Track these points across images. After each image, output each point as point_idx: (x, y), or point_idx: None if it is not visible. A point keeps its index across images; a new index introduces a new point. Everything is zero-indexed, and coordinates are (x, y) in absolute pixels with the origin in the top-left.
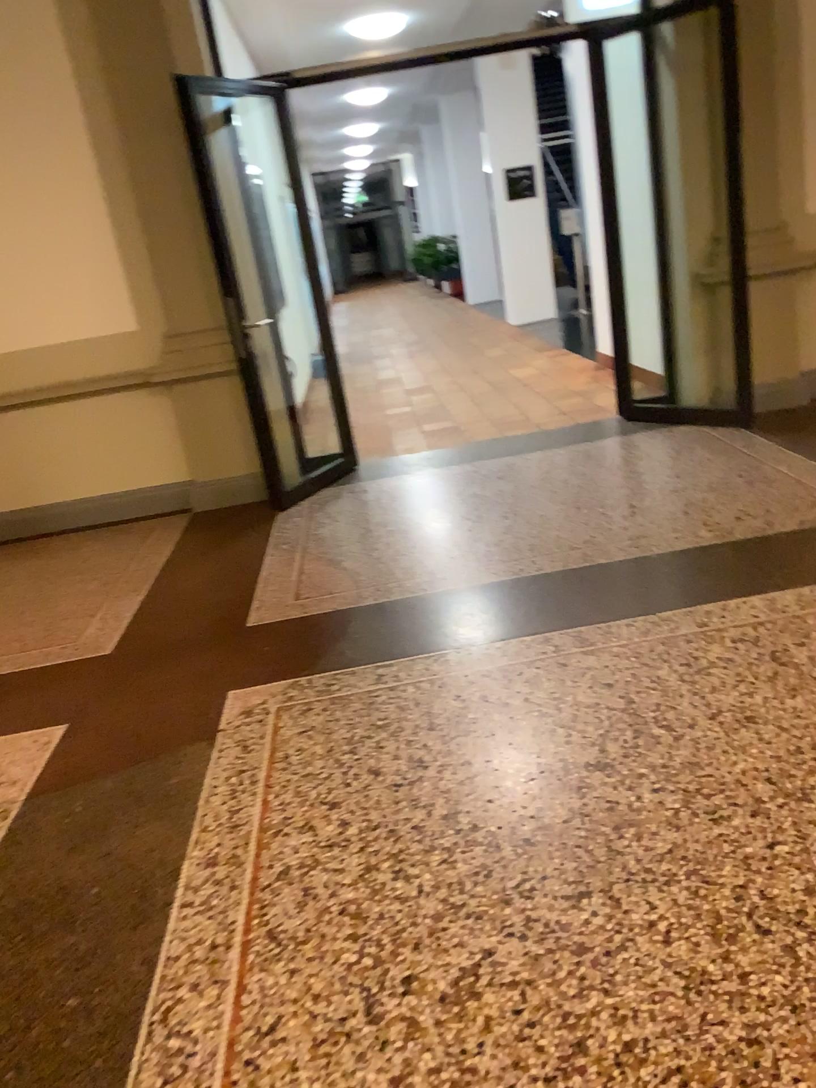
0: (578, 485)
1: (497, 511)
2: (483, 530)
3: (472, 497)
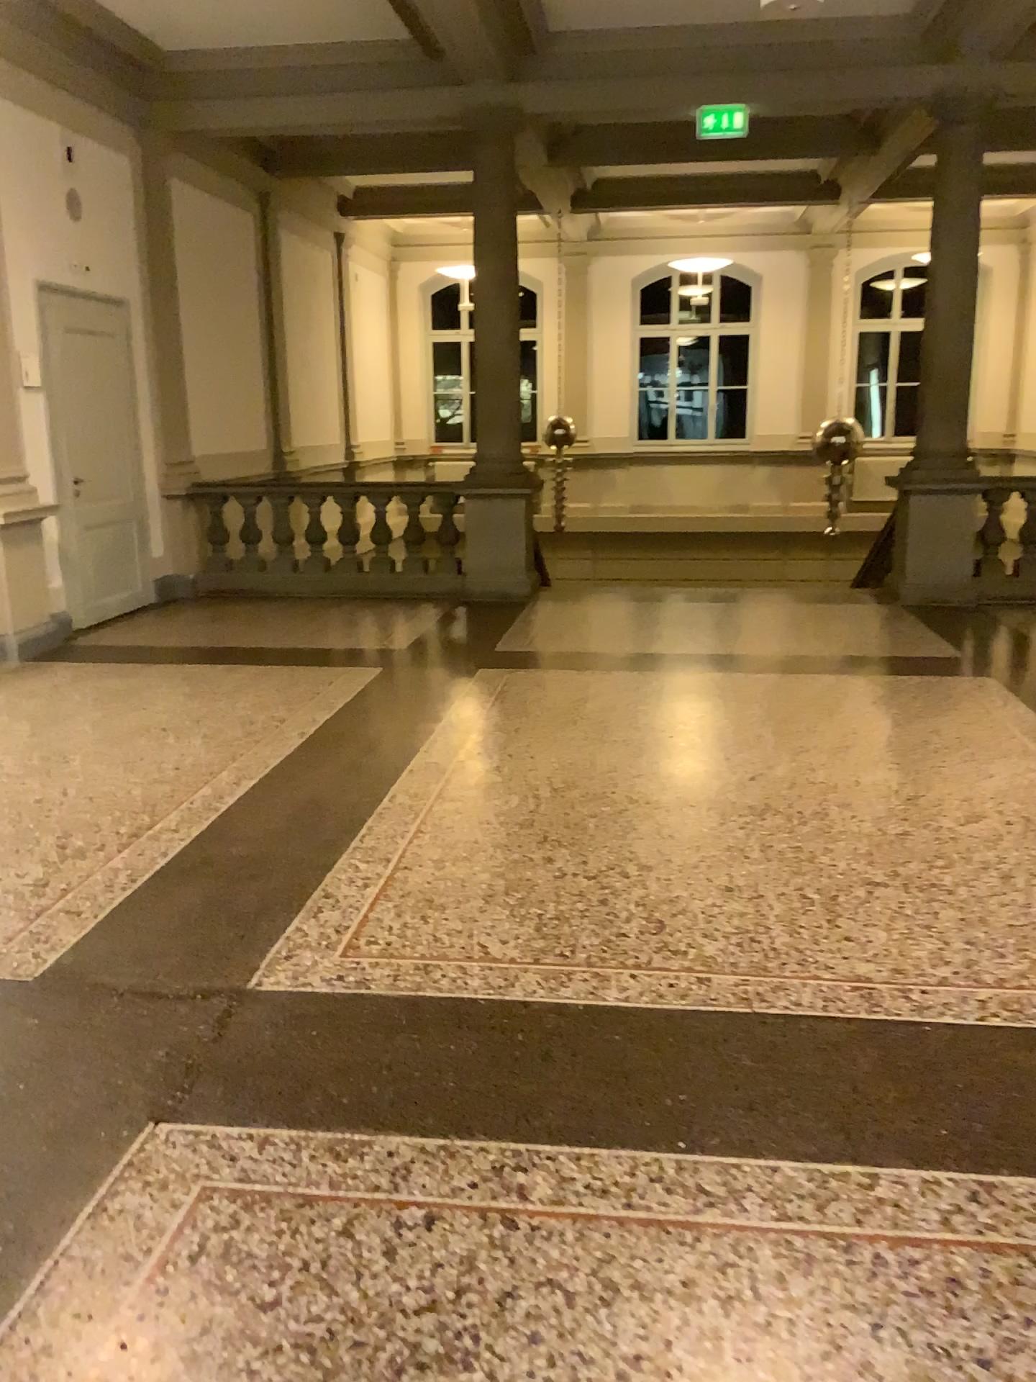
0: None
1: None
2: None
3: None
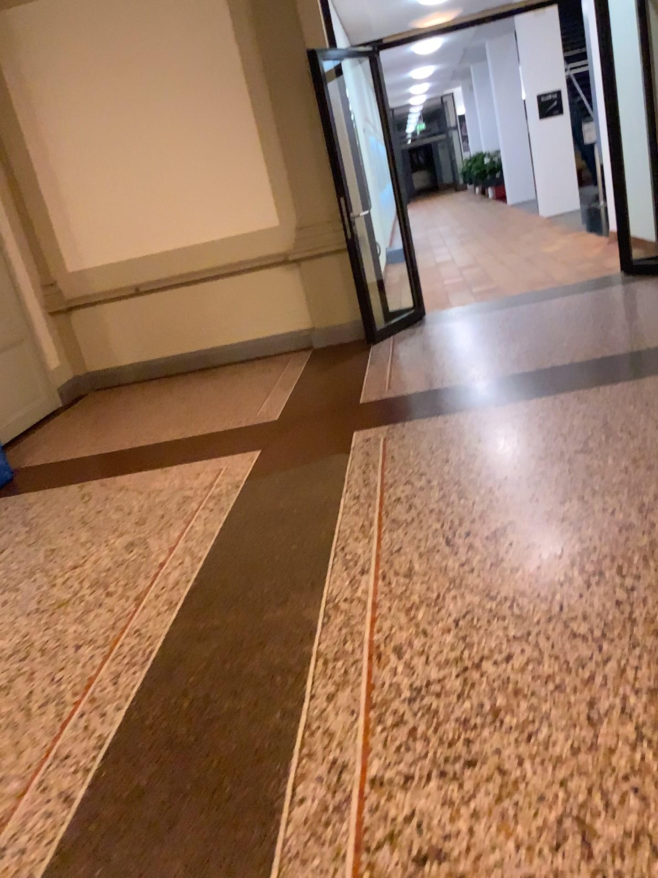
0: (584, 315)
1: (525, 333)
2: (516, 344)
3: (508, 326)
